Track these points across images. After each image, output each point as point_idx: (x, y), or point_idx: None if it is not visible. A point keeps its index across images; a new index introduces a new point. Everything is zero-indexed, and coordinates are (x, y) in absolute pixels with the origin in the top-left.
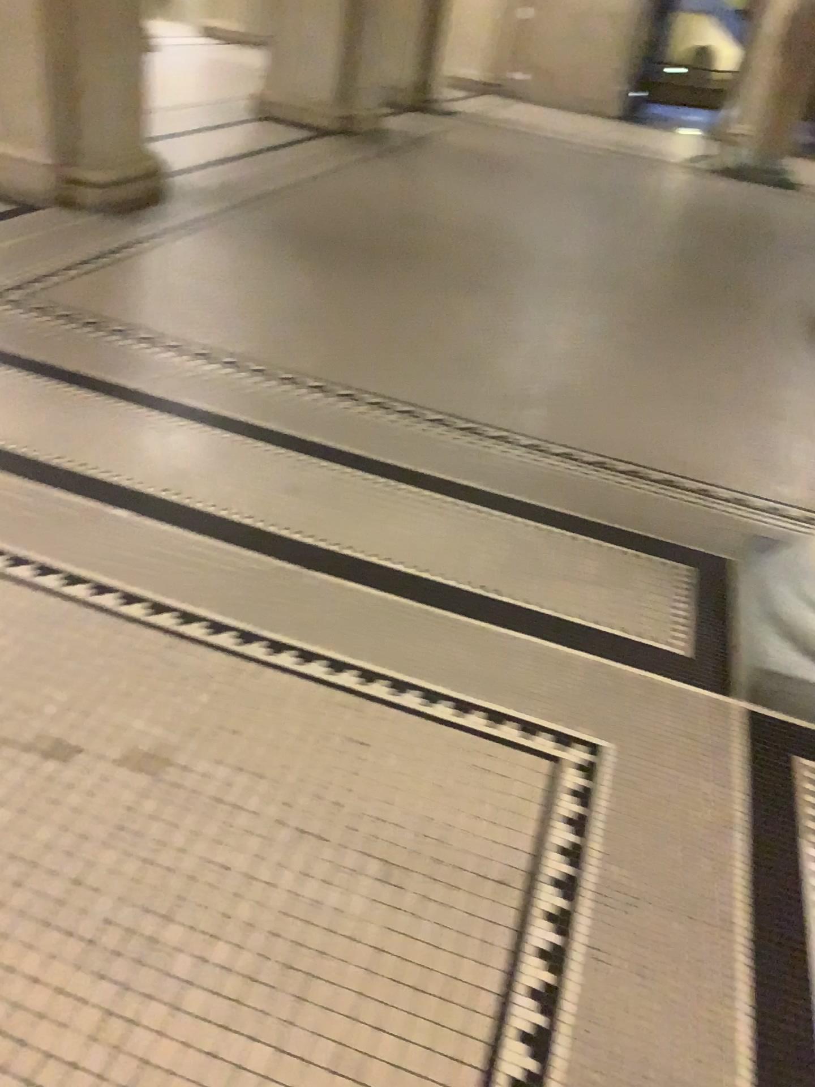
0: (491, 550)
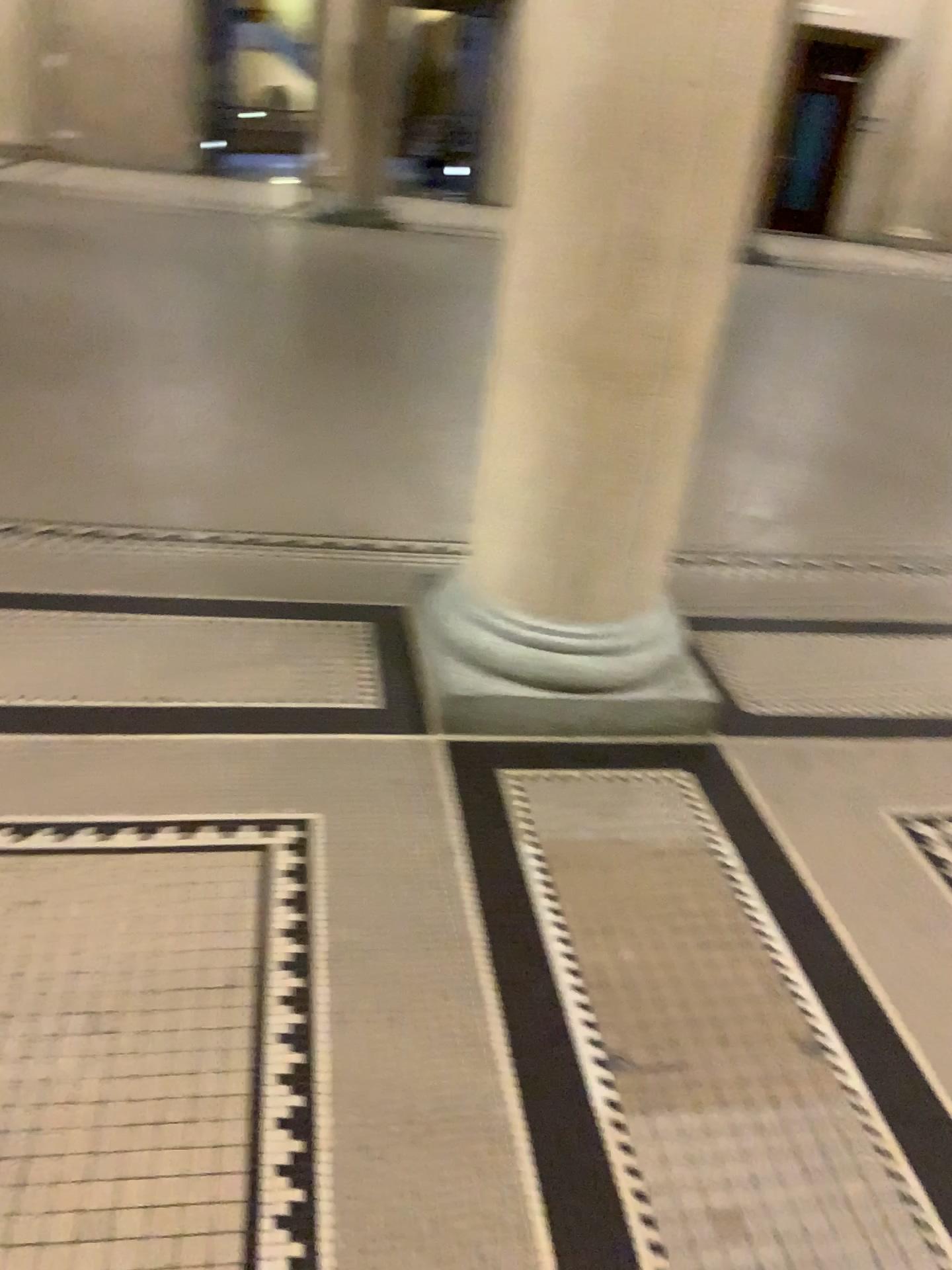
0: (144, 659)
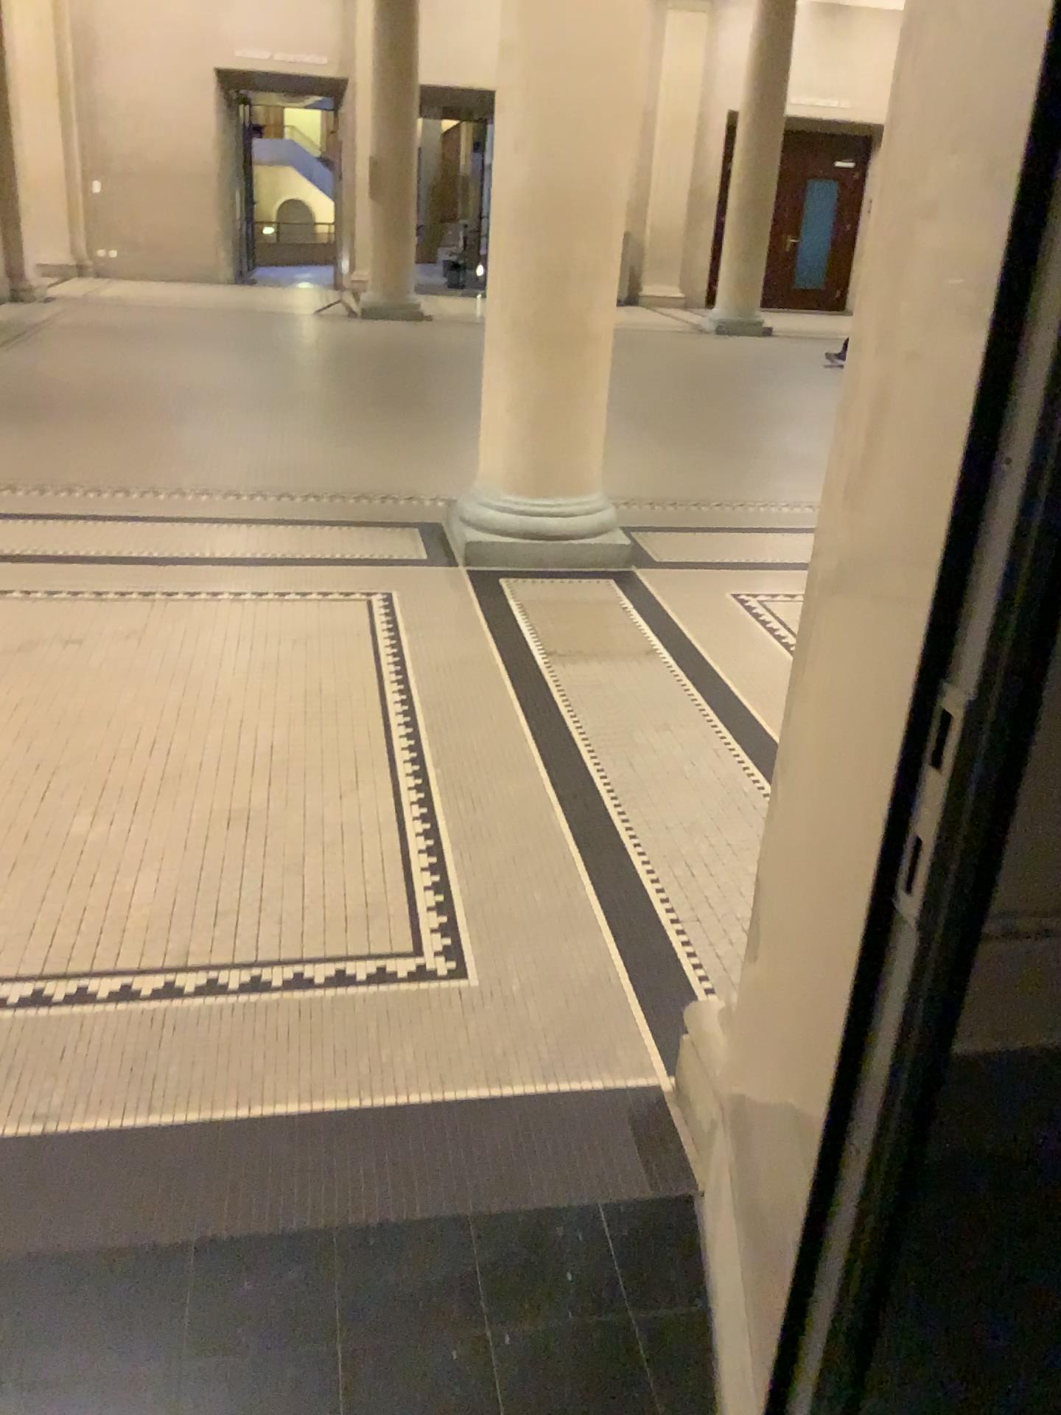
0: (281, 541)
